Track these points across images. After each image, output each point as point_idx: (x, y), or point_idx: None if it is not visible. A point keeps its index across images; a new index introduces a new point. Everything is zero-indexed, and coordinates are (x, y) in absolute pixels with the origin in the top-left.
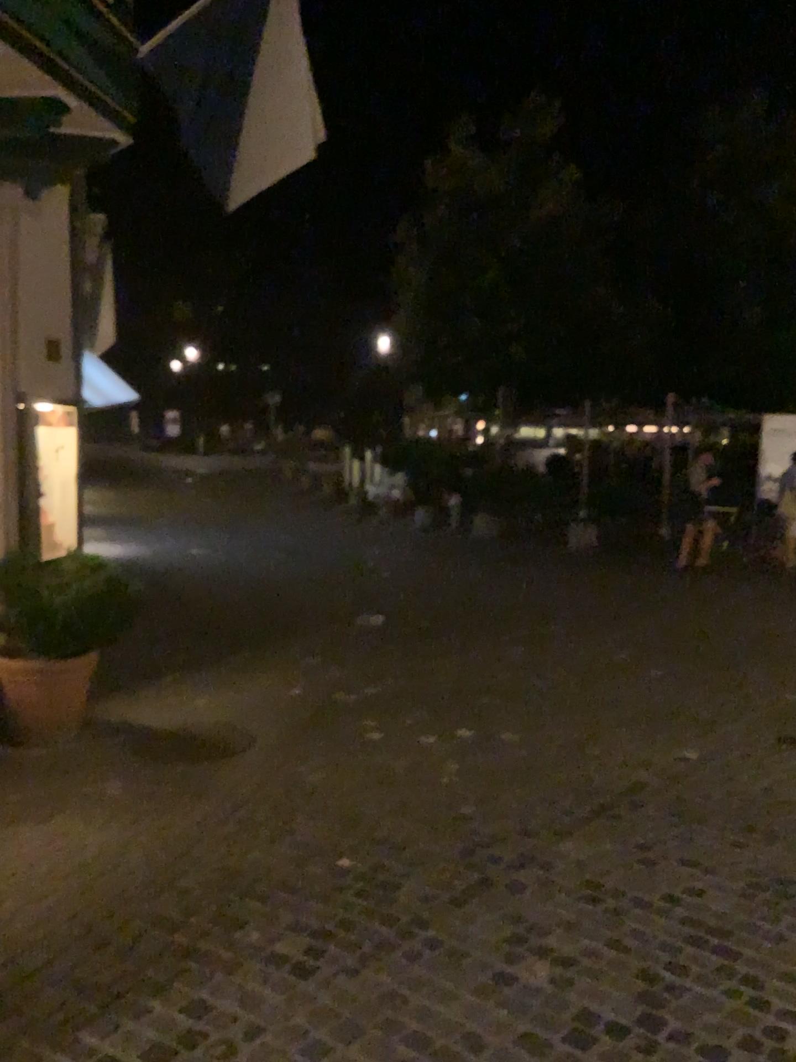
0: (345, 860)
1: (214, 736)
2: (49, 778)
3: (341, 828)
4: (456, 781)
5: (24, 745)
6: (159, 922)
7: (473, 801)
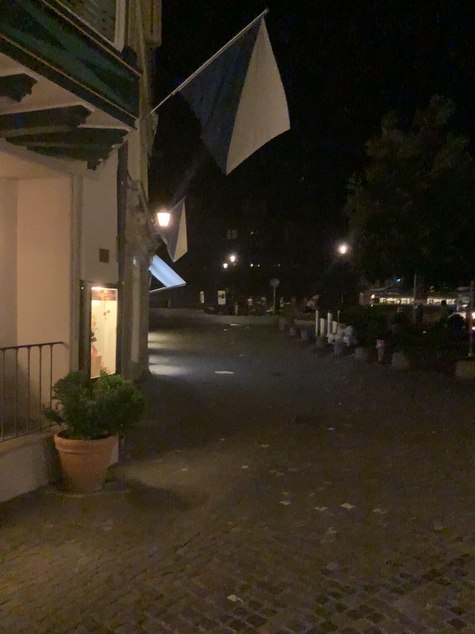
0: (229, 596)
1: (180, 495)
2: (71, 516)
3: (236, 570)
4: (326, 542)
5: (66, 492)
6: (91, 630)
7: (334, 559)
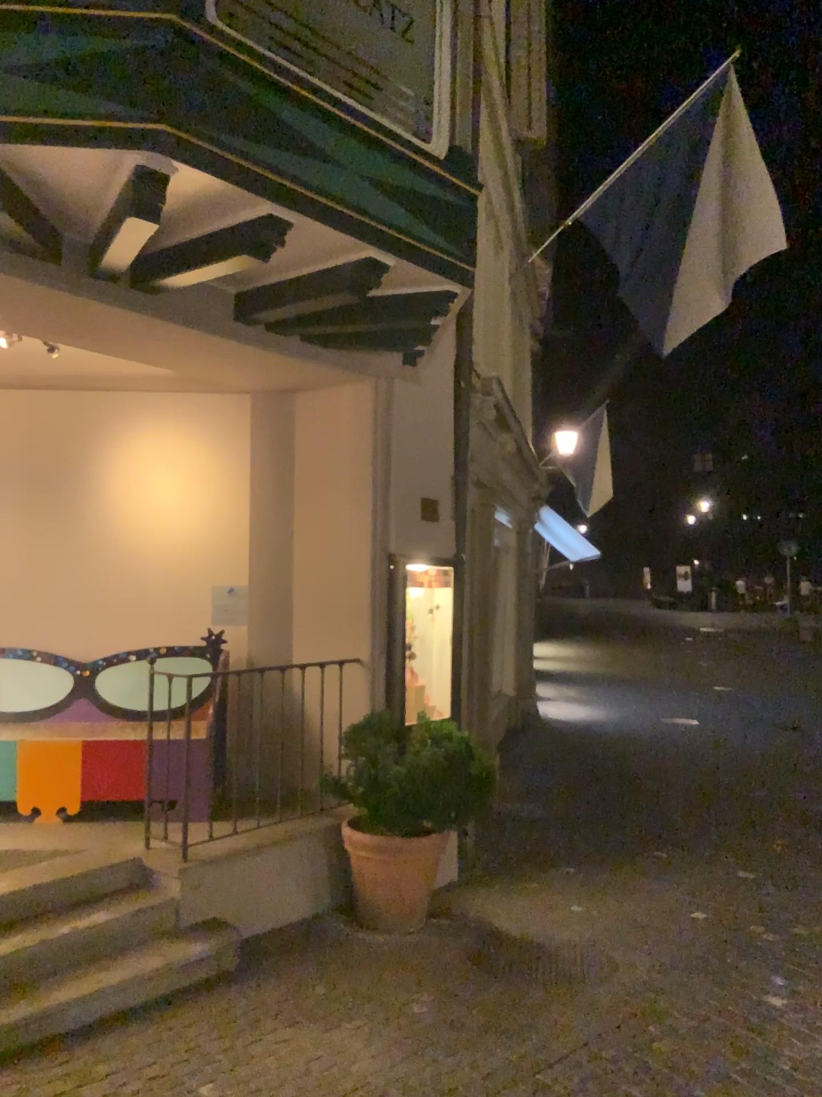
0: None
1: (561, 959)
2: (359, 976)
3: None
4: None
5: (358, 930)
6: None
7: None
